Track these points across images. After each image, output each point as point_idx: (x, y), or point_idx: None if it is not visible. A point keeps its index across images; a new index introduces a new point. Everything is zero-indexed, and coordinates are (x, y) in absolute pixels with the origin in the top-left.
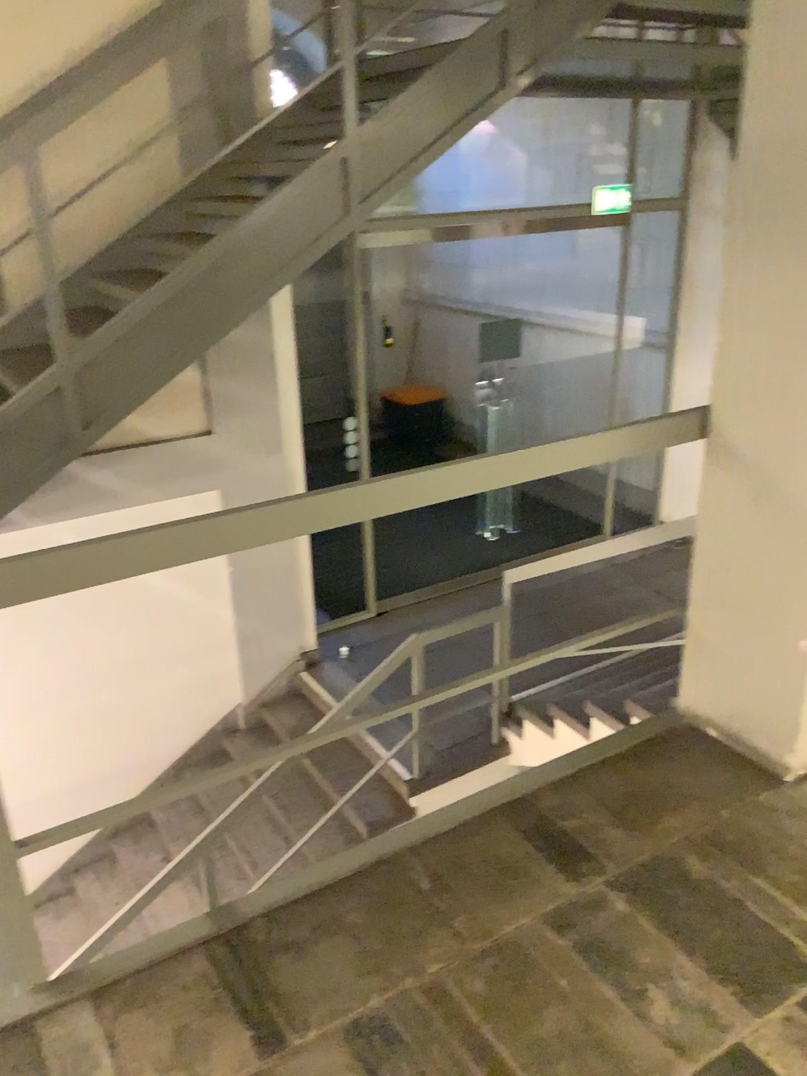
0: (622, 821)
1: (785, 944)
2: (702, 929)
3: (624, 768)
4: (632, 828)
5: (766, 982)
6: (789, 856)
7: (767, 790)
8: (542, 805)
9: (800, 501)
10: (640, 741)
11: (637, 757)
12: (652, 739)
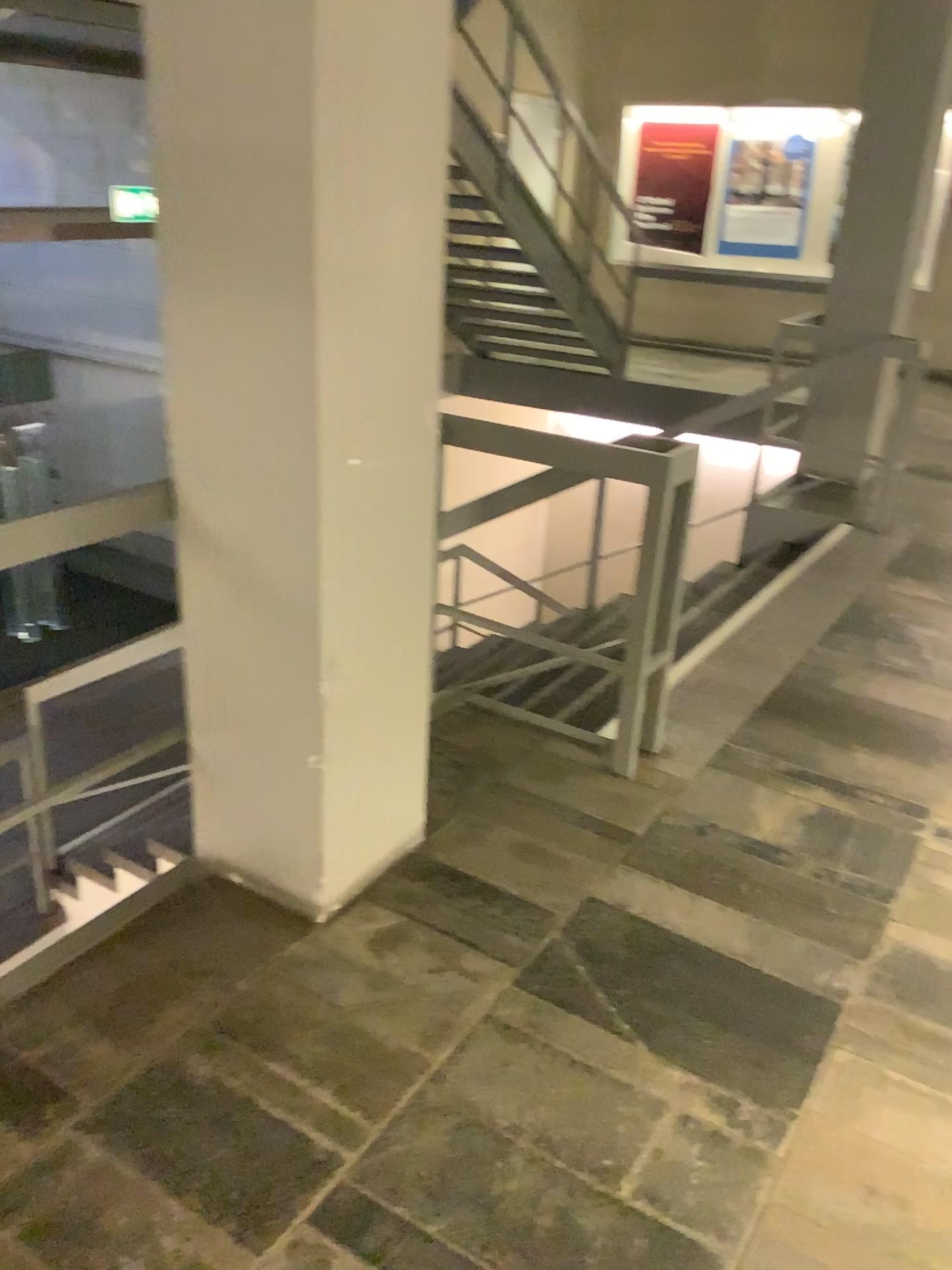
0: (117, 1026)
1: (306, 1135)
2: (206, 1149)
3: (128, 950)
4: (130, 1033)
5: (279, 1195)
6: (320, 1018)
7: (300, 939)
8: (7, 1031)
9: (286, 593)
10: (153, 908)
11: (146, 931)
12: (169, 901)
